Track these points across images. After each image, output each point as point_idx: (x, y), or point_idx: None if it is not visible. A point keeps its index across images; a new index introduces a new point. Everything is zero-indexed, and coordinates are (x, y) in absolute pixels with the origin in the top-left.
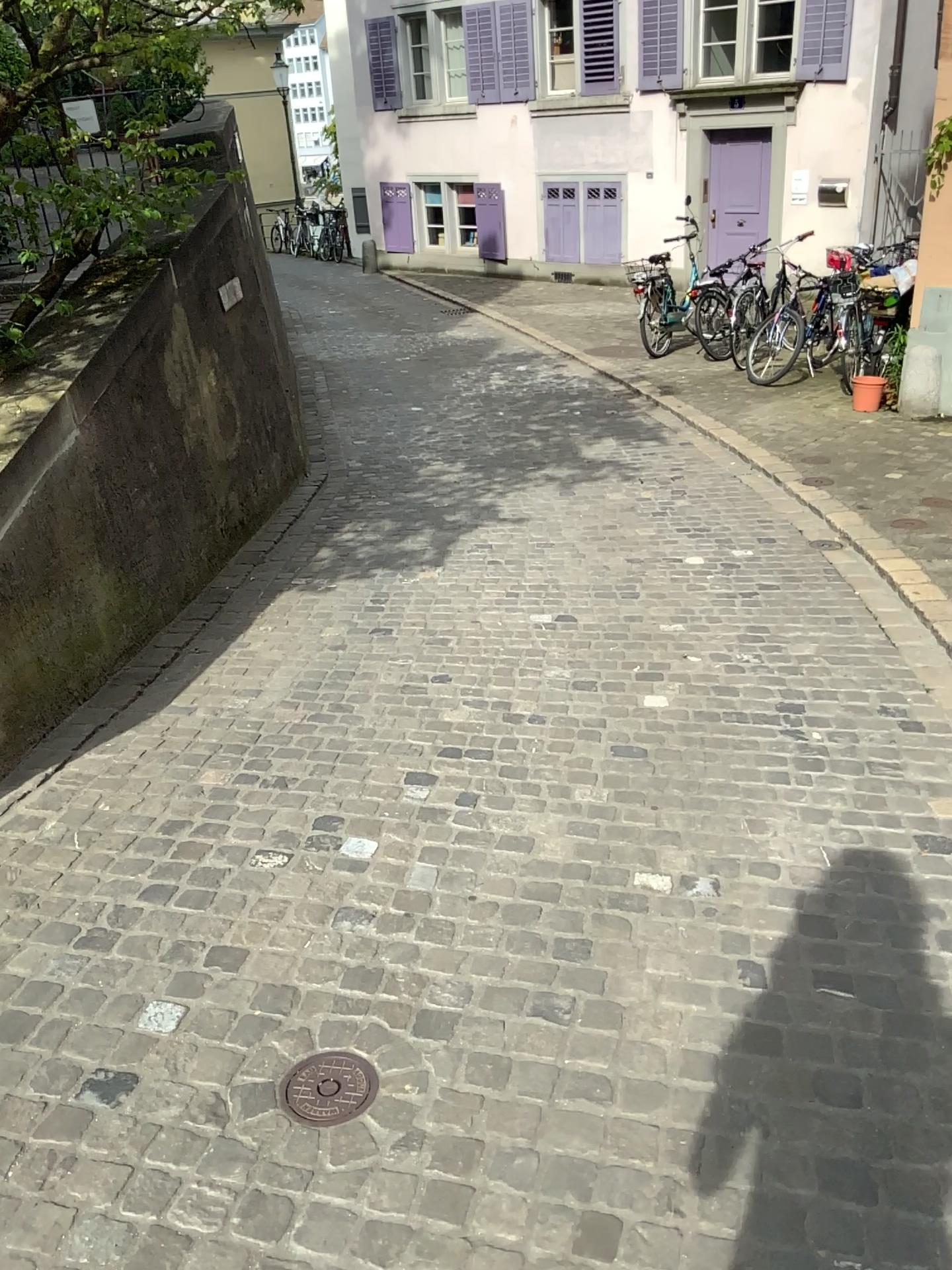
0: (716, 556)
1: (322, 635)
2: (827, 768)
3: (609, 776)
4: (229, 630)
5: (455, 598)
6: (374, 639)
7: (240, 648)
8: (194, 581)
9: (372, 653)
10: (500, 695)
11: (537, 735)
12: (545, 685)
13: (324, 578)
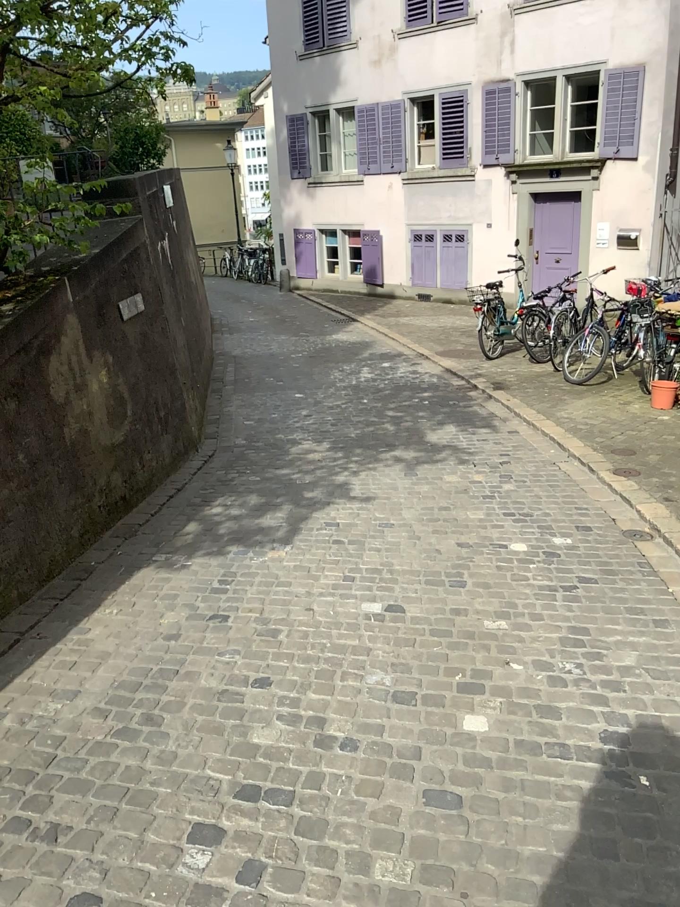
0: (538, 545)
1: (160, 623)
2: (660, 838)
3: (414, 839)
4: (75, 614)
5: (295, 583)
6: (208, 629)
7: (79, 635)
8: (61, 557)
9: (202, 646)
10: (315, 709)
11: (344, 770)
12: (362, 697)
13: (183, 556)
